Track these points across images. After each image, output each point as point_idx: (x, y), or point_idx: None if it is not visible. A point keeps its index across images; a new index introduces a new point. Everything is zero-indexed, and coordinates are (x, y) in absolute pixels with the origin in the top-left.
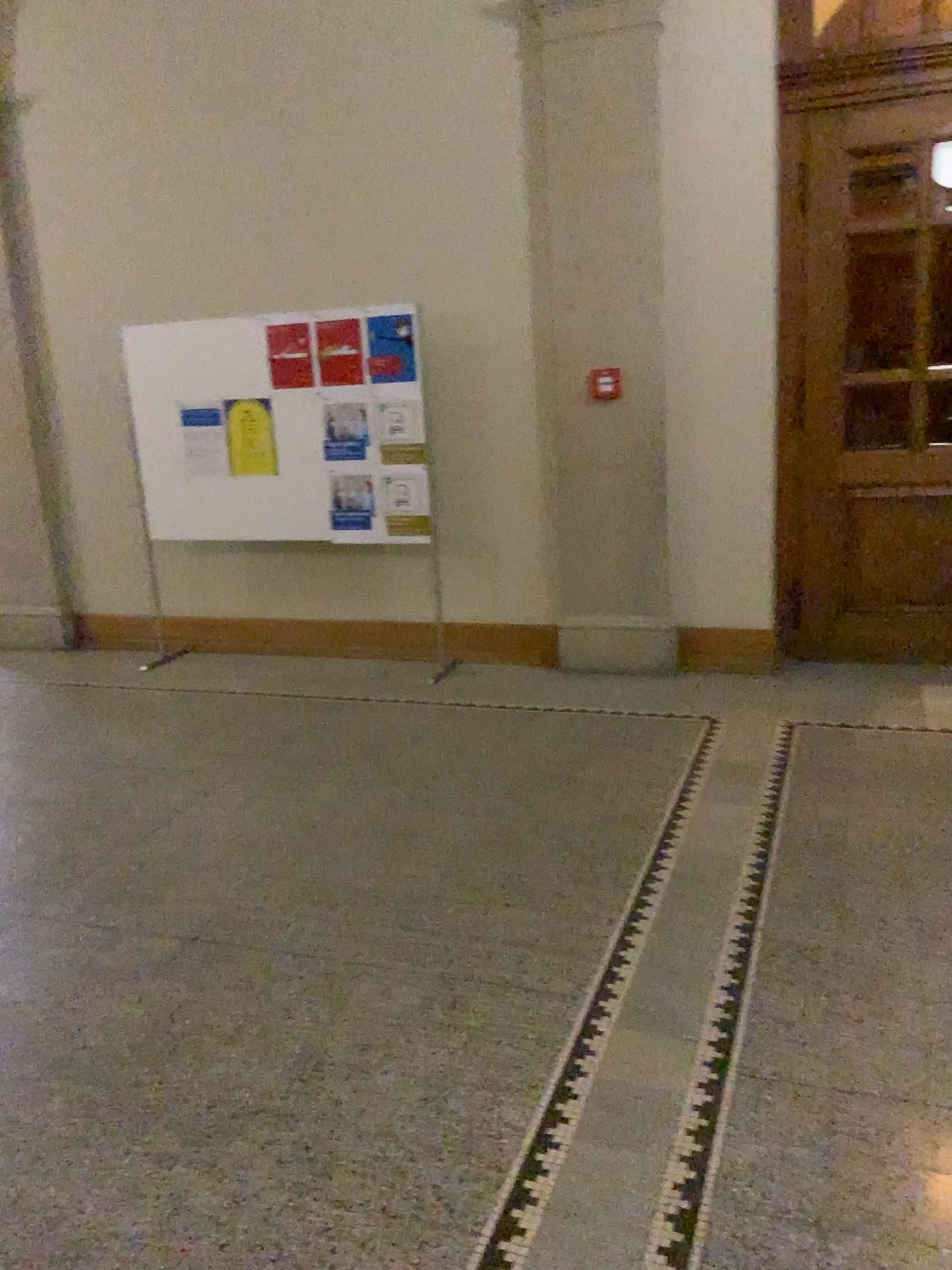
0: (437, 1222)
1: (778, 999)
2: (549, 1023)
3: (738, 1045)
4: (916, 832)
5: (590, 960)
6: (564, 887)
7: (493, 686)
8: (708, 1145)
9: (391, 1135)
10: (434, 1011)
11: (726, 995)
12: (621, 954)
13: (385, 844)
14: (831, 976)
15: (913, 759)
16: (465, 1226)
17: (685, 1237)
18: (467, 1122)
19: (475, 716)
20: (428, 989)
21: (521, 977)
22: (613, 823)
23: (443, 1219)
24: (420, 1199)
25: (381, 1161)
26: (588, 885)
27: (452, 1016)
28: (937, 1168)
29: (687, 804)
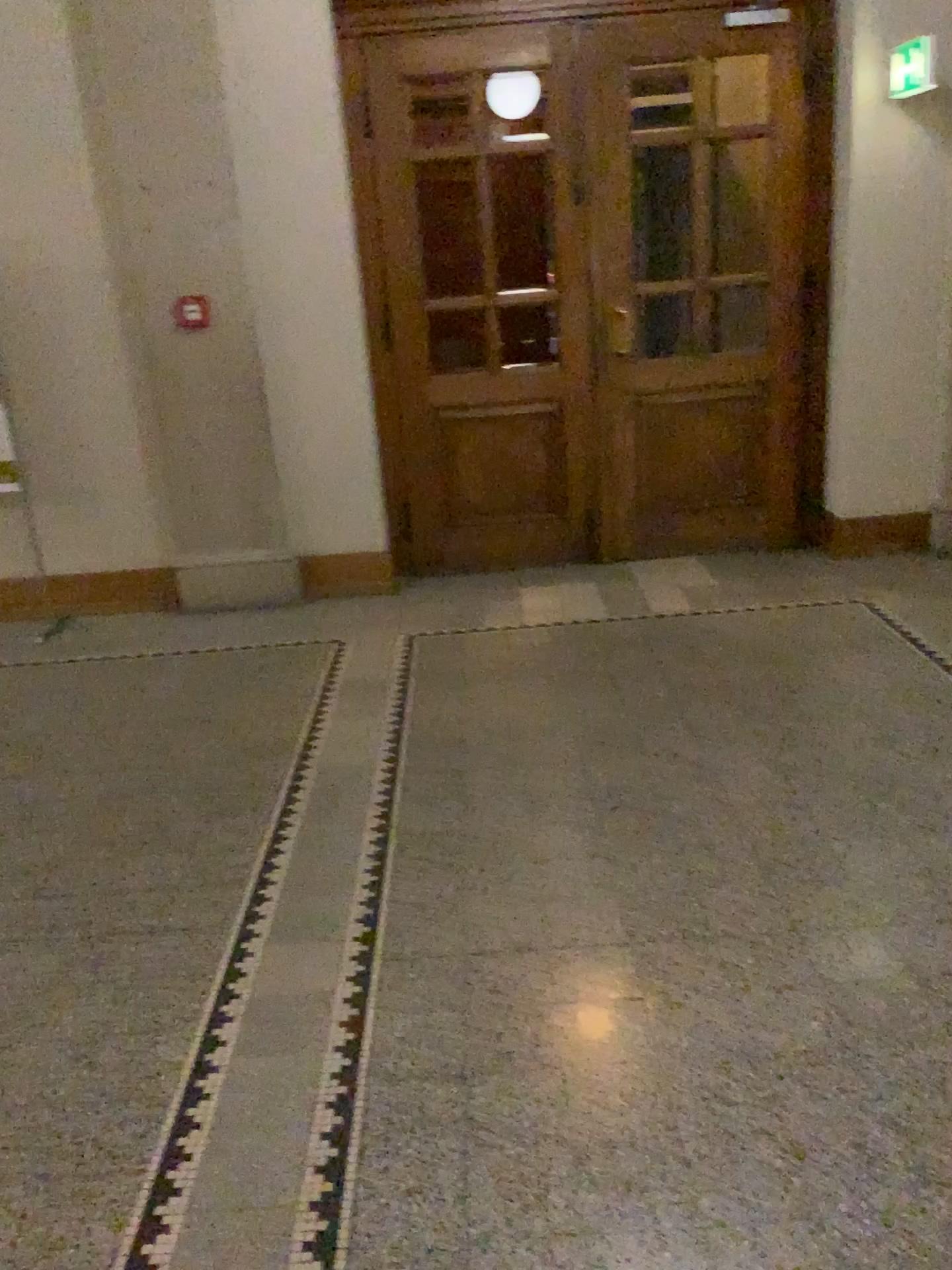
0: (102, 1170)
1: (414, 886)
2: (199, 956)
3: (382, 935)
4: (523, 718)
5: (236, 888)
6: (204, 824)
7: (109, 636)
8: (361, 1030)
9: (44, 1102)
10: (78, 970)
11: (367, 893)
12: (265, 876)
13: (4, 815)
14: (459, 857)
15: (516, 653)
16: (132, 1166)
17: (346, 1115)
18: (124, 1069)
19: (93, 670)
20: (68, 951)
21: (167, 919)
22: (247, 754)
23: (108, 1166)
24: (82, 1154)
25: (35, 1129)
26: (227, 817)
27: (98, 972)
28: (556, 998)
29: (317, 725)
